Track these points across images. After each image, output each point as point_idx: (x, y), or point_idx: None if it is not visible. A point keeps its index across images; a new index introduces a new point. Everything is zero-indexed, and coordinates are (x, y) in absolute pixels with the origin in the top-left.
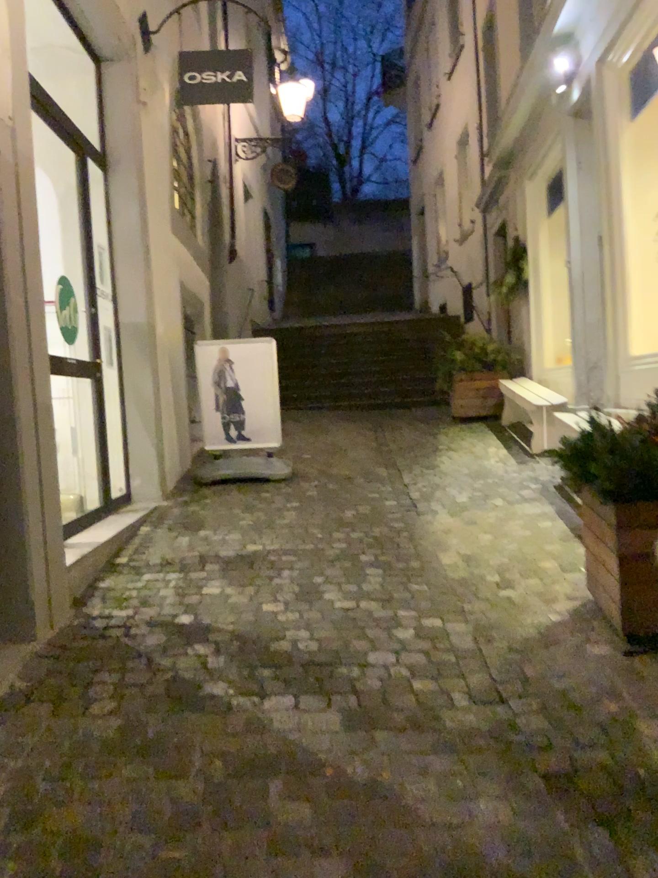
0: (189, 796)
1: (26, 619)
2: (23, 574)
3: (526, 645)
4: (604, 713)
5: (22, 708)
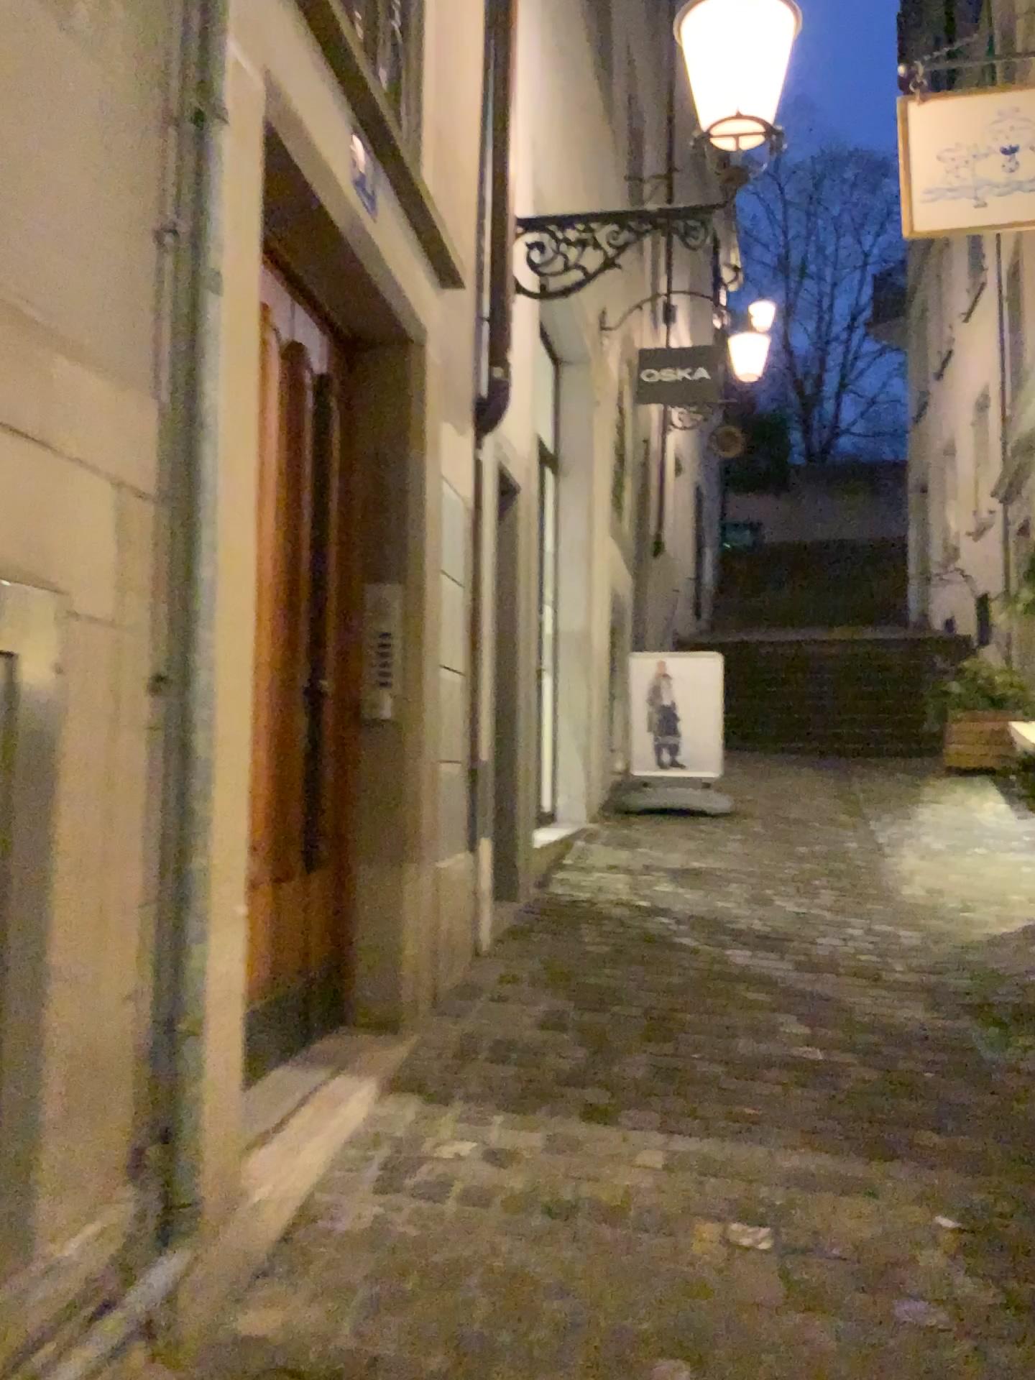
0: (678, 981)
1: (512, 883)
2: (513, 843)
3: (969, 942)
4: (1024, 979)
5: (531, 934)
